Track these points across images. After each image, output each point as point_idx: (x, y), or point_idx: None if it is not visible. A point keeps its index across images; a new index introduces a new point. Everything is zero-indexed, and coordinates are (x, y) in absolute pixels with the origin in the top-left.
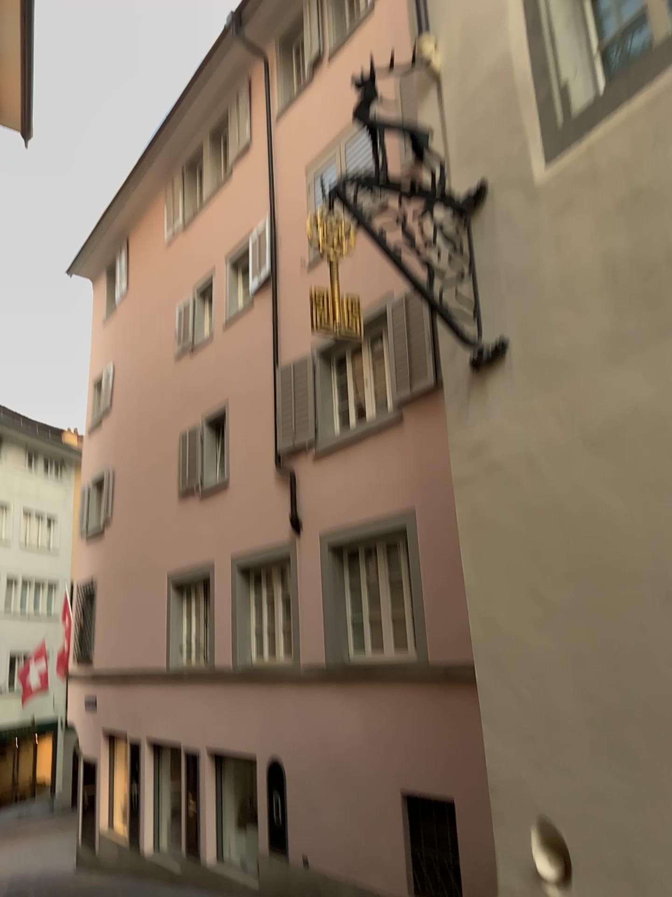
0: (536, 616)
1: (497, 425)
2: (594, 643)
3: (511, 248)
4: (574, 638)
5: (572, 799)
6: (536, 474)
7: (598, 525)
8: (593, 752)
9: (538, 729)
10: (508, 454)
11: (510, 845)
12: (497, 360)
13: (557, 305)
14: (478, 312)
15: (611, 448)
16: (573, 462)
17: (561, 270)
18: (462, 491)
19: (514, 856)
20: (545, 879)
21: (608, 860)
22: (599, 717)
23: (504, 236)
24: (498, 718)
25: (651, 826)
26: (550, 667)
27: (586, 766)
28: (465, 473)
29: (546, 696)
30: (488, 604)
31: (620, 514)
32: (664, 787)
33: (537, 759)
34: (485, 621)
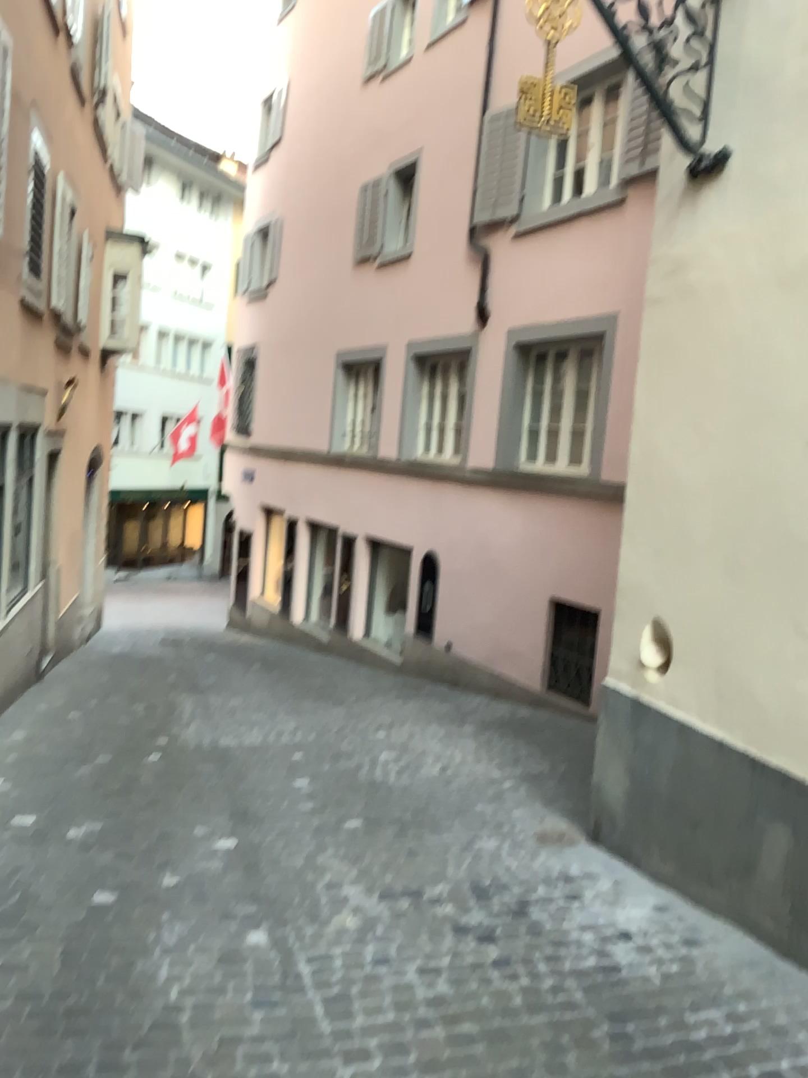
0: (691, 446)
1: (697, 248)
2: (735, 477)
3: (755, 41)
4: (718, 471)
5: (683, 607)
6: (721, 307)
7: (765, 369)
8: (710, 570)
9: (669, 547)
10: (700, 282)
11: (625, 638)
12: (712, 174)
13: (785, 122)
14: (705, 112)
15: (797, 293)
16: (759, 301)
17: (799, 81)
18: (649, 313)
19: (627, 647)
20: (647, 666)
21: (700, 656)
22: (722, 542)
23: (751, 23)
24: (637, 533)
25: (741, 633)
26: (691, 494)
27: (702, 581)
28: (655, 294)
29: (682, 519)
30: (649, 430)
31: (787, 361)
32: (759, 604)
33: (663, 571)
34: (644, 445)
